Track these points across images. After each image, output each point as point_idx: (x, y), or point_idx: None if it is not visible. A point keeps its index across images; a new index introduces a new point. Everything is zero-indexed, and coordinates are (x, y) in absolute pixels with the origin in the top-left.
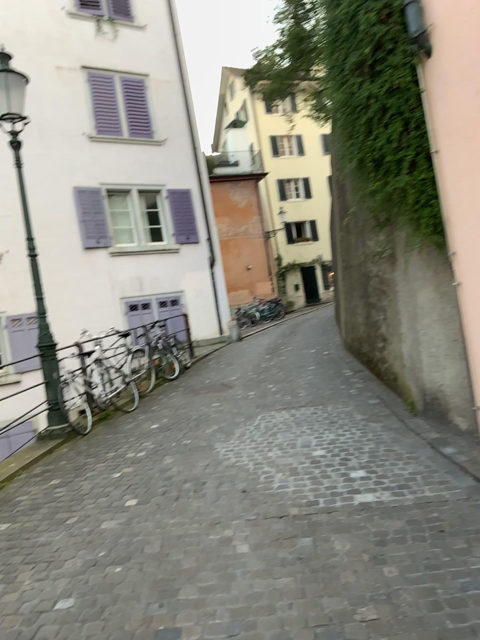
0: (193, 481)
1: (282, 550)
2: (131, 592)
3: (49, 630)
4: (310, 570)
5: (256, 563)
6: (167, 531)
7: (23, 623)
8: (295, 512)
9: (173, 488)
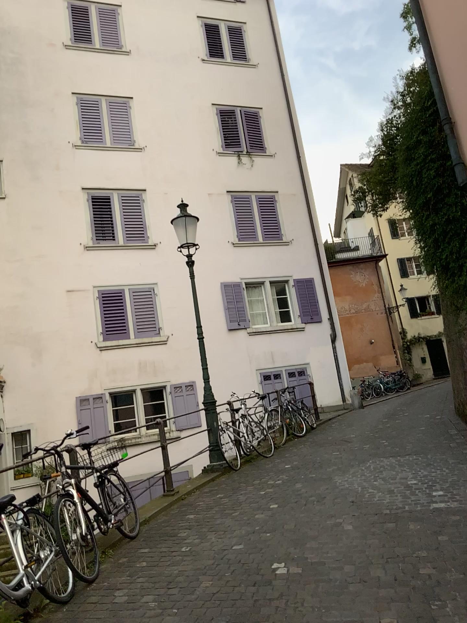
0: (316, 494)
1: (373, 526)
2: (277, 542)
3: (232, 554)
4: (389, 535)
5: (355, 531)
6: (299, 518)
7: (217, 552)
8: (386, 510)
9: (303, 498)
